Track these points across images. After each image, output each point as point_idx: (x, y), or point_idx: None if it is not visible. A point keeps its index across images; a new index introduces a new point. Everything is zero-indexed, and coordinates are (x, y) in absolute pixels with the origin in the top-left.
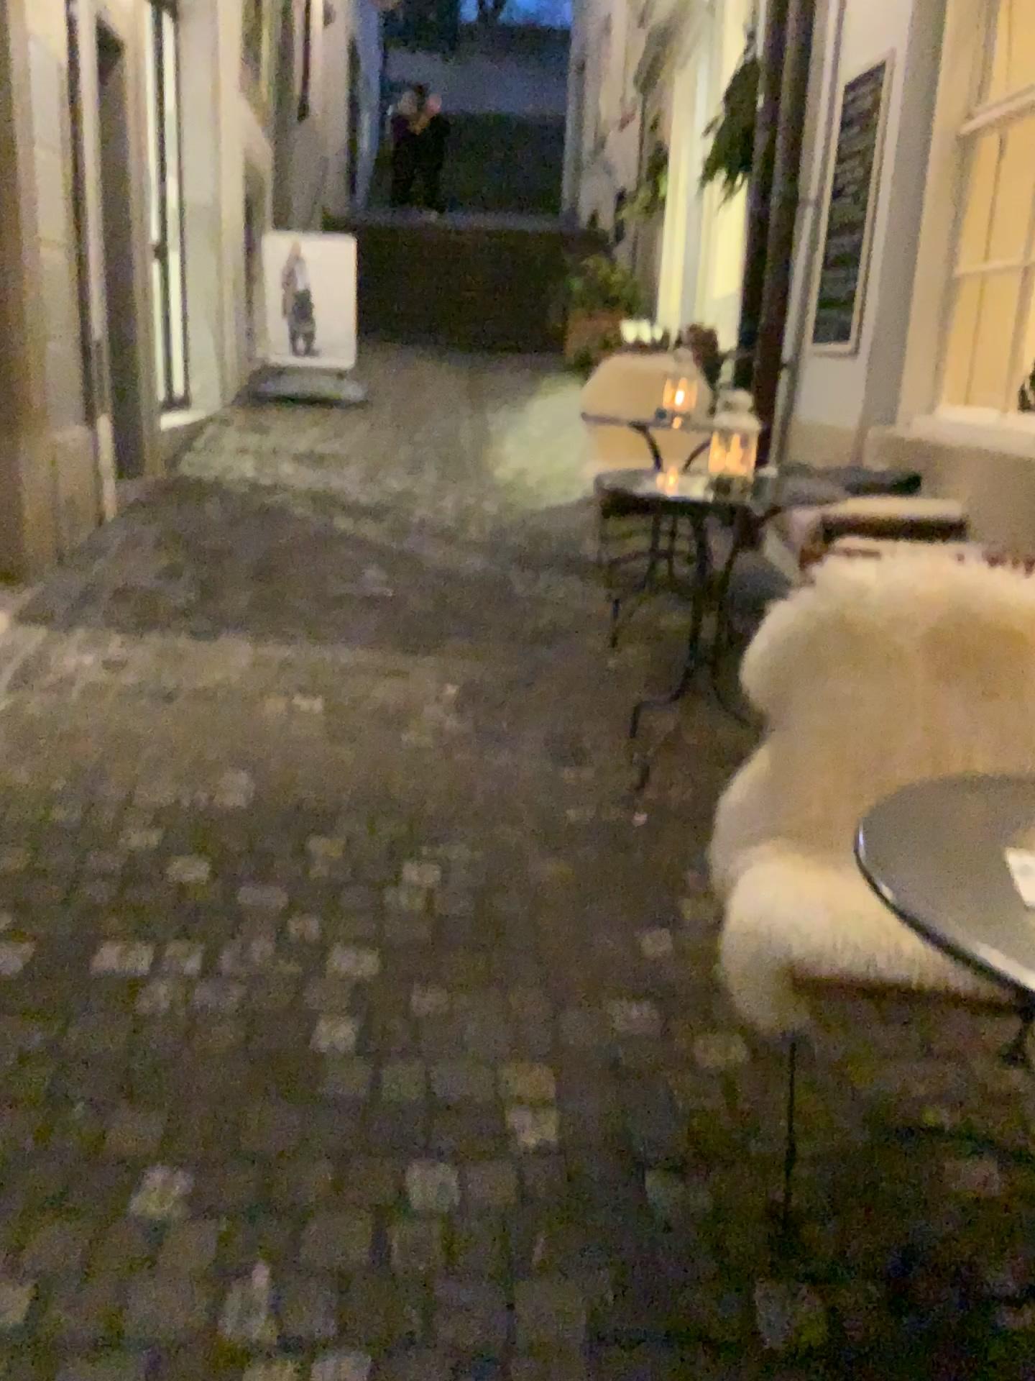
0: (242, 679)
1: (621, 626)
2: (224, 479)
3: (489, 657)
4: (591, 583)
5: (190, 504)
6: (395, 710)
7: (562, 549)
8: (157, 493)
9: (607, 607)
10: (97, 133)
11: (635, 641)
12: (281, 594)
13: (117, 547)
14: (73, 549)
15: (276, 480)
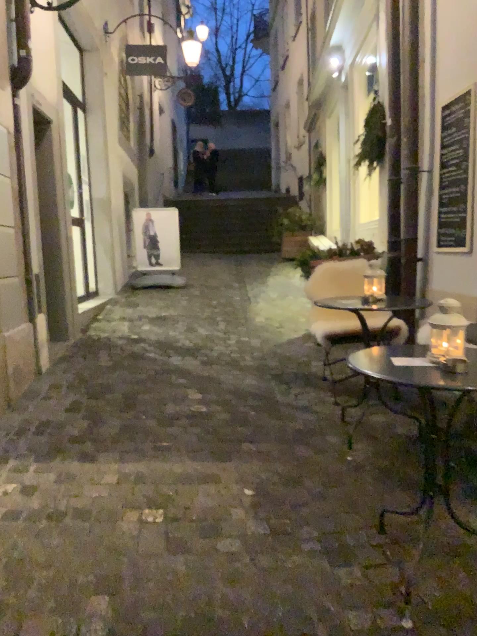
0: (109, 498)
1: (348, 429)
2: (109, 339)
3: (270, 462)
4: (323, 396)
5: (89, 358)
6: (212, 519)
7: (301, 371)
8: (70, 352)
9: (336, 413)
10: (31, 165)
11: (360, 440)
12: (137, 420)
13: (43, 392)
14: (14, 398)
15: (137, 338)
